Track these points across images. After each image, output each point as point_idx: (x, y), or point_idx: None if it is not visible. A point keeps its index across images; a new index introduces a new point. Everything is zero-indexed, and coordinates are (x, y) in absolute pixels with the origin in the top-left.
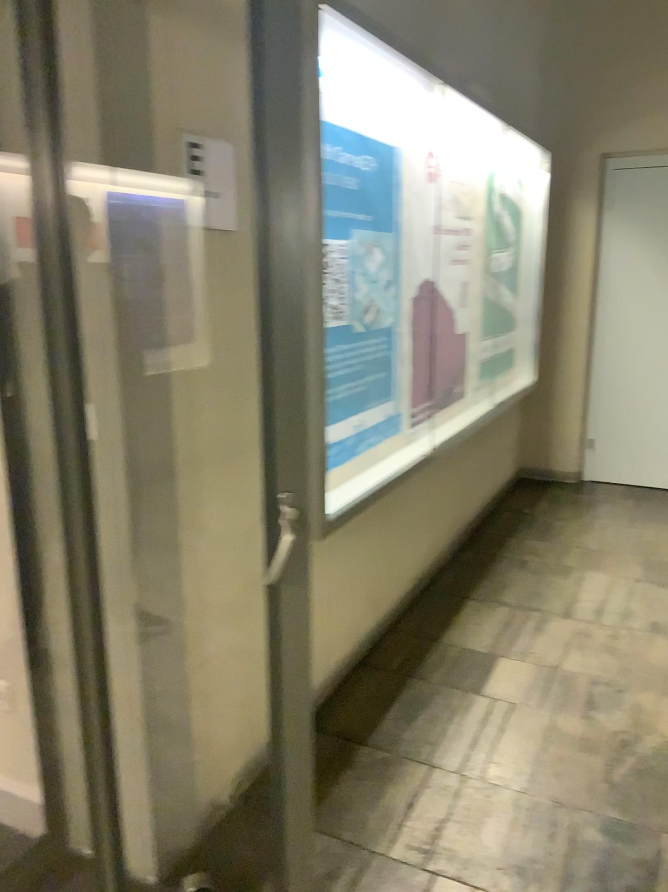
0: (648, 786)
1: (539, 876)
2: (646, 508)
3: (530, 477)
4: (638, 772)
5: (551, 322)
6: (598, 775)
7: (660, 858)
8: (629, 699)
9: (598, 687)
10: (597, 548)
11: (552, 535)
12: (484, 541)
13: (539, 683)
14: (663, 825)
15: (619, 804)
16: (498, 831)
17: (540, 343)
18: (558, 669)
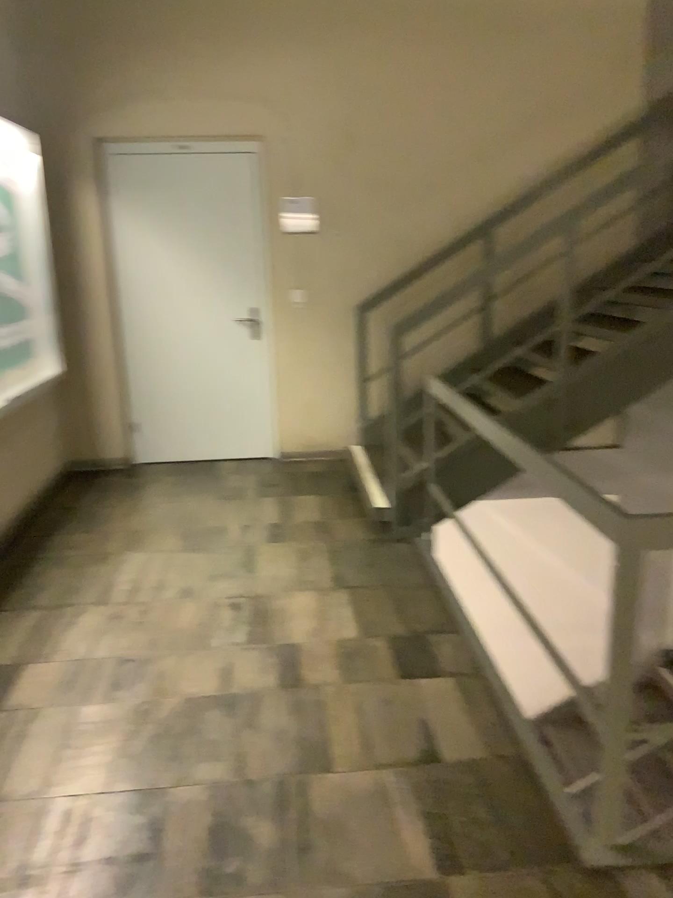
0: (163, 746)
1: (45, 877)
2: (188, 481)
3: (75, 469)
4: (155, 735)
5: (74, 308)
6: (117, 751)
7: (166, 811)
8: (154, 668)
9: (125, 665)
10: (138, 527)
11: (95, 524)
12: (20, 544)
13: (65, 678)
14: (173, 778)
15: (134, 773)
16: (4, 849)
17: (64, 330)
18: (87, 658)
